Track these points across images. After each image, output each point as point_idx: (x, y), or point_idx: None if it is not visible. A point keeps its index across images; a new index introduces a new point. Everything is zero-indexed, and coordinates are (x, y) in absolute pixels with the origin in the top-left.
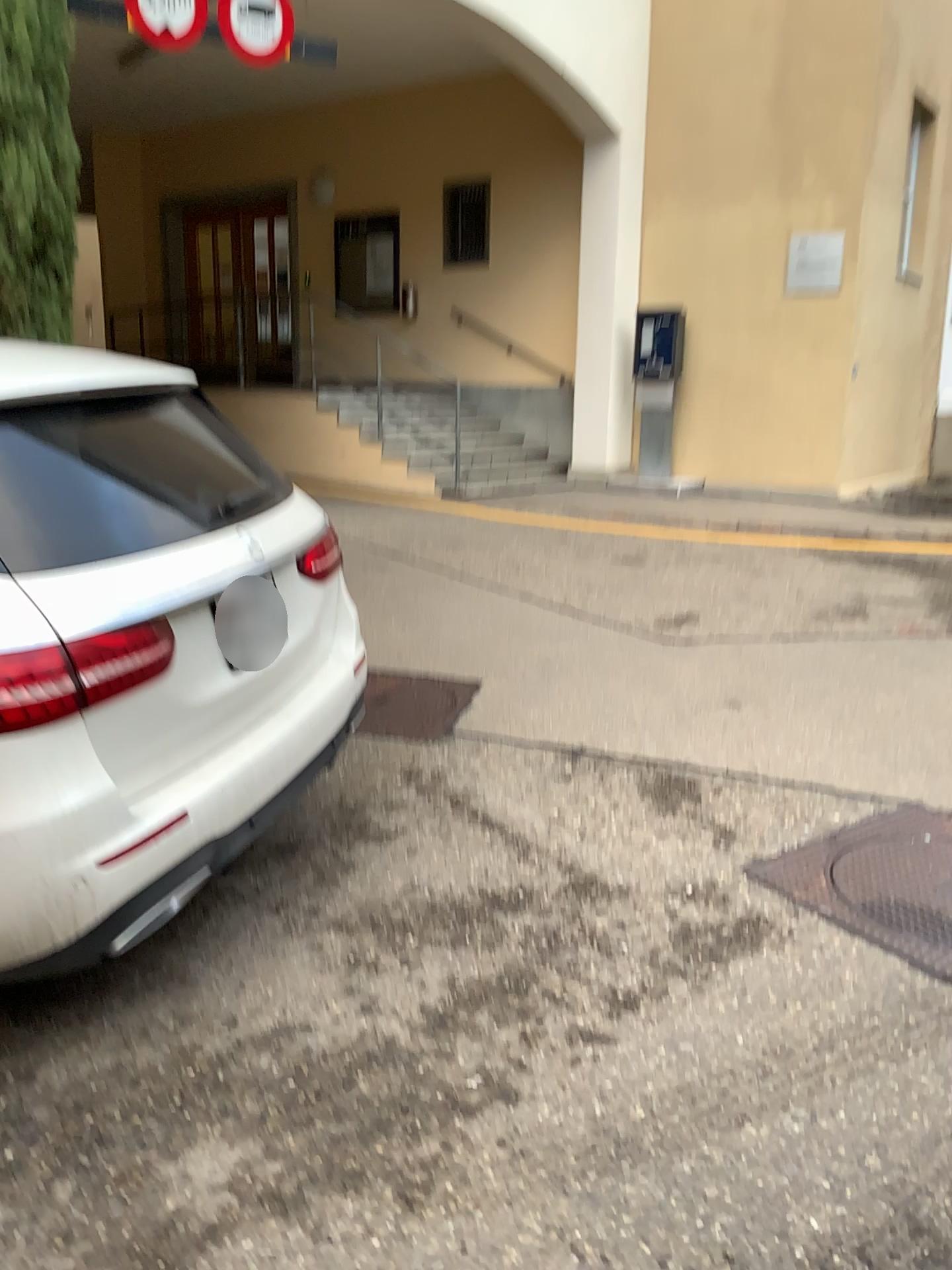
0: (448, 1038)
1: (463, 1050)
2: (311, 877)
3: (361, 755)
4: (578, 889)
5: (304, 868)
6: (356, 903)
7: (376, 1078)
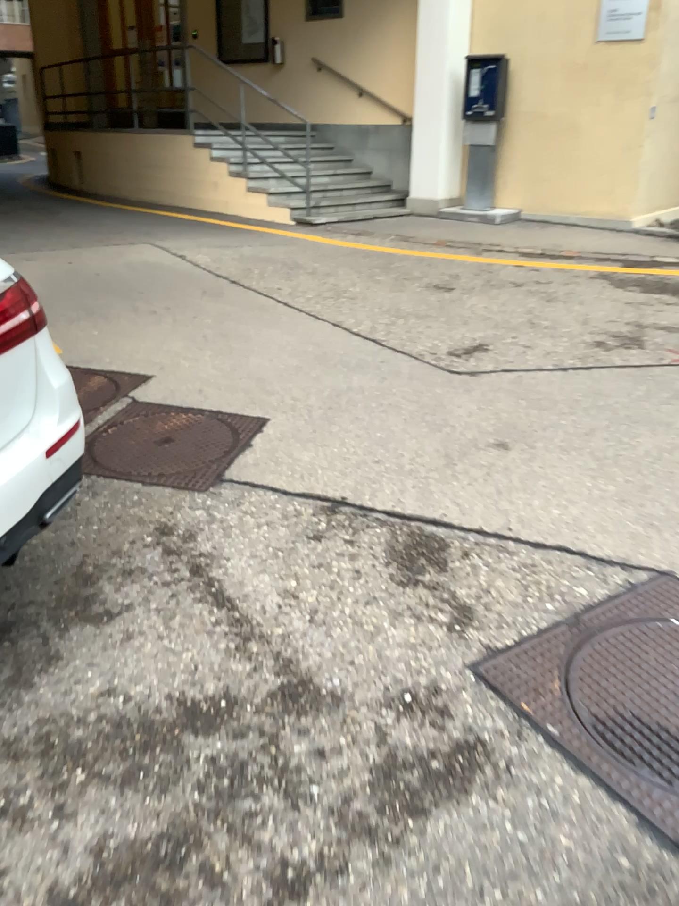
0: None
1: None
2: (9, 673)
3: (121, 508)
4: (285, 698)
5: (6, 661)
6: (37, 717)
7: None
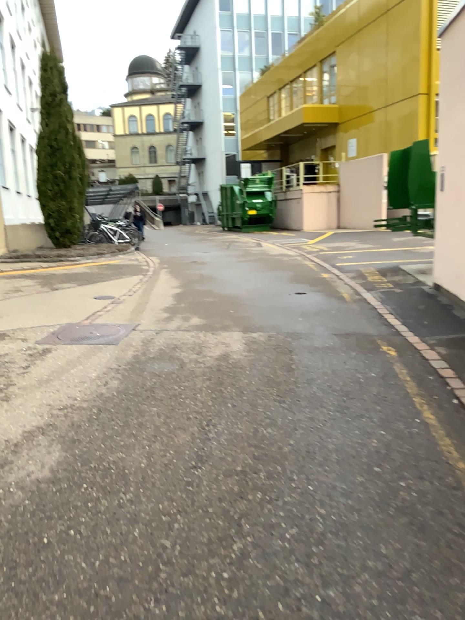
0: None
1: None
2: None
3: None
4: None
5: None
6: None
7: None
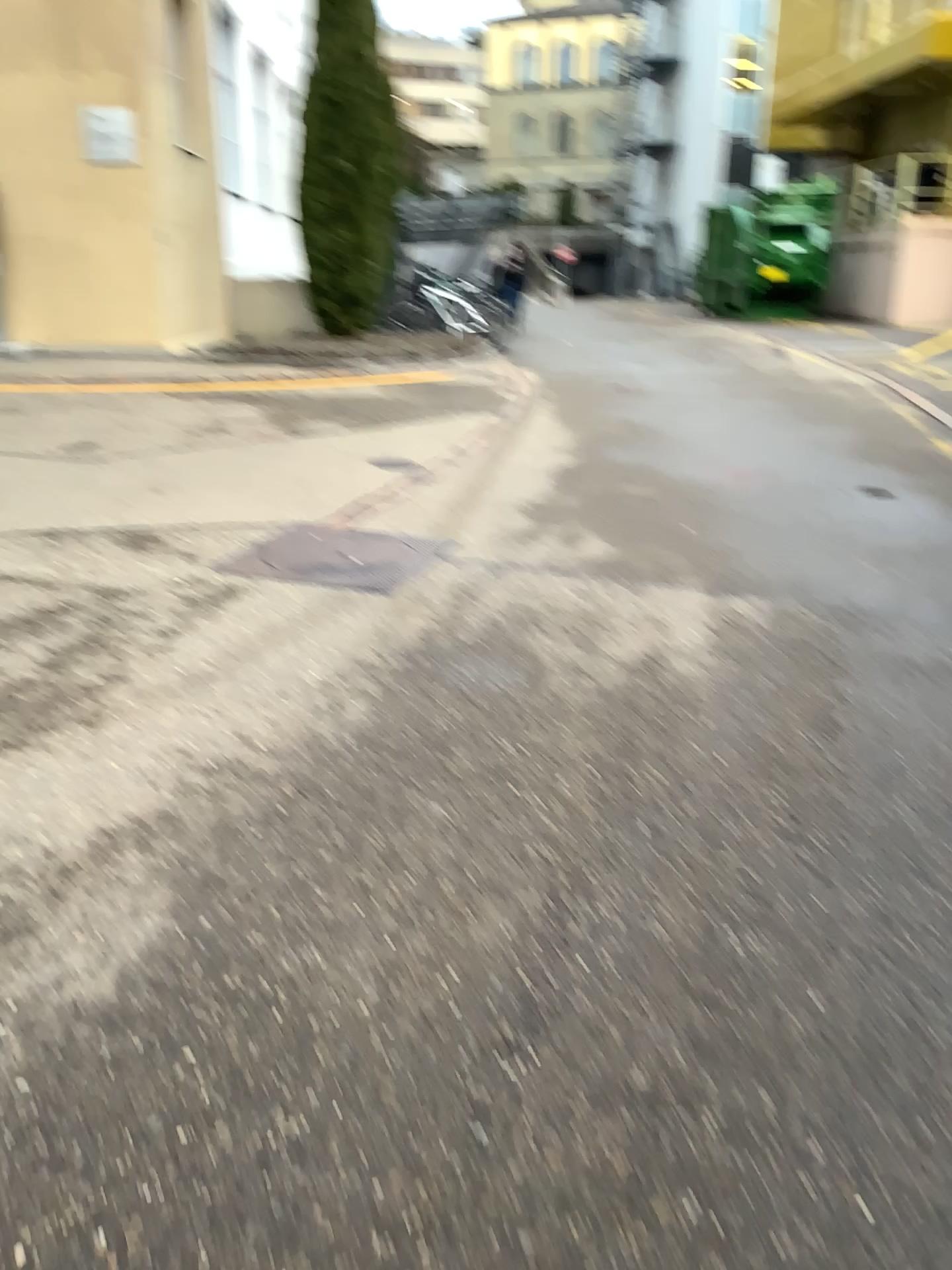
0: (71, 666)
1: (84, 668)
2: None
3: None
4: (108, 594)
5: None
6: None
7: (36, 690)
